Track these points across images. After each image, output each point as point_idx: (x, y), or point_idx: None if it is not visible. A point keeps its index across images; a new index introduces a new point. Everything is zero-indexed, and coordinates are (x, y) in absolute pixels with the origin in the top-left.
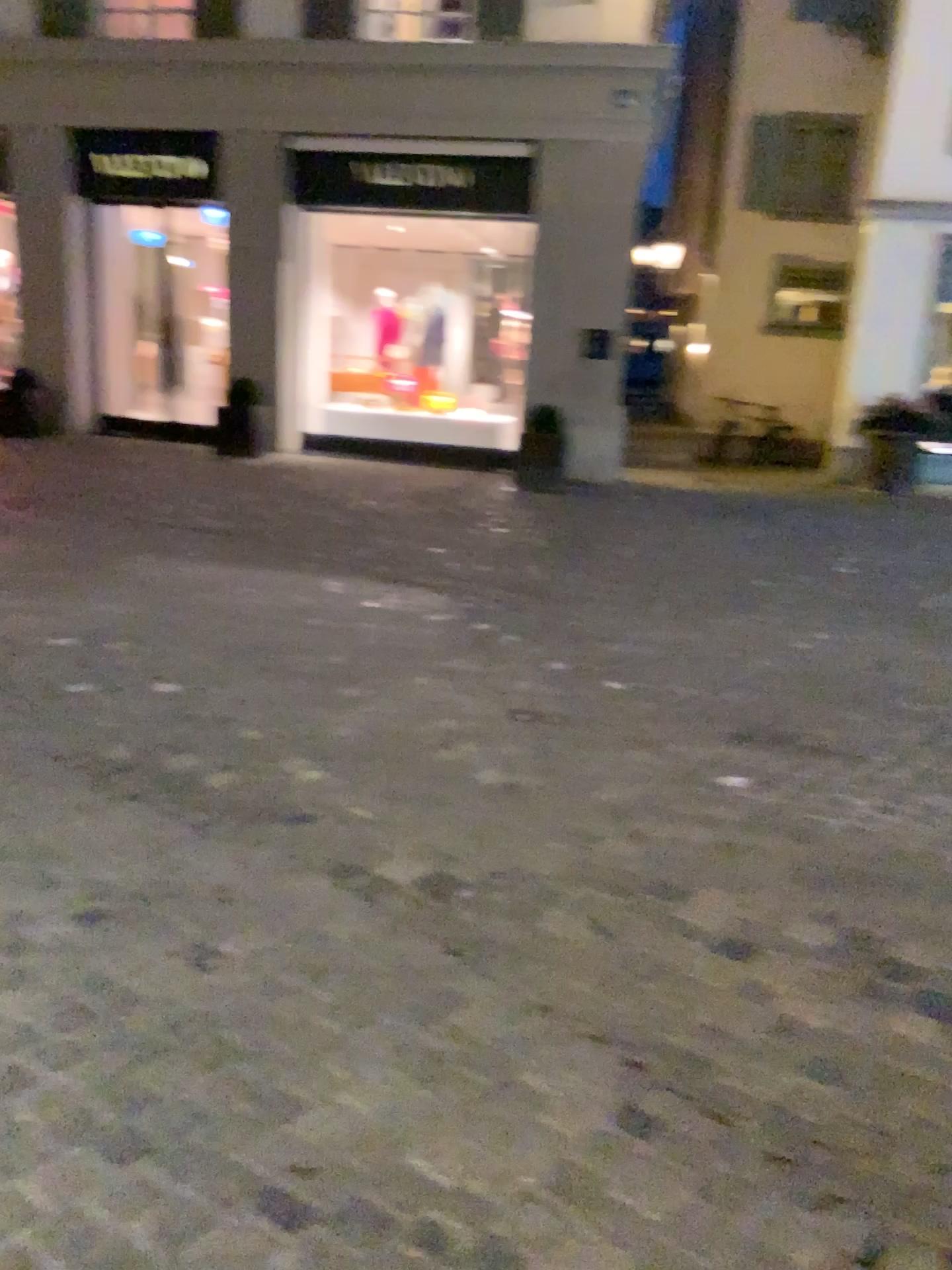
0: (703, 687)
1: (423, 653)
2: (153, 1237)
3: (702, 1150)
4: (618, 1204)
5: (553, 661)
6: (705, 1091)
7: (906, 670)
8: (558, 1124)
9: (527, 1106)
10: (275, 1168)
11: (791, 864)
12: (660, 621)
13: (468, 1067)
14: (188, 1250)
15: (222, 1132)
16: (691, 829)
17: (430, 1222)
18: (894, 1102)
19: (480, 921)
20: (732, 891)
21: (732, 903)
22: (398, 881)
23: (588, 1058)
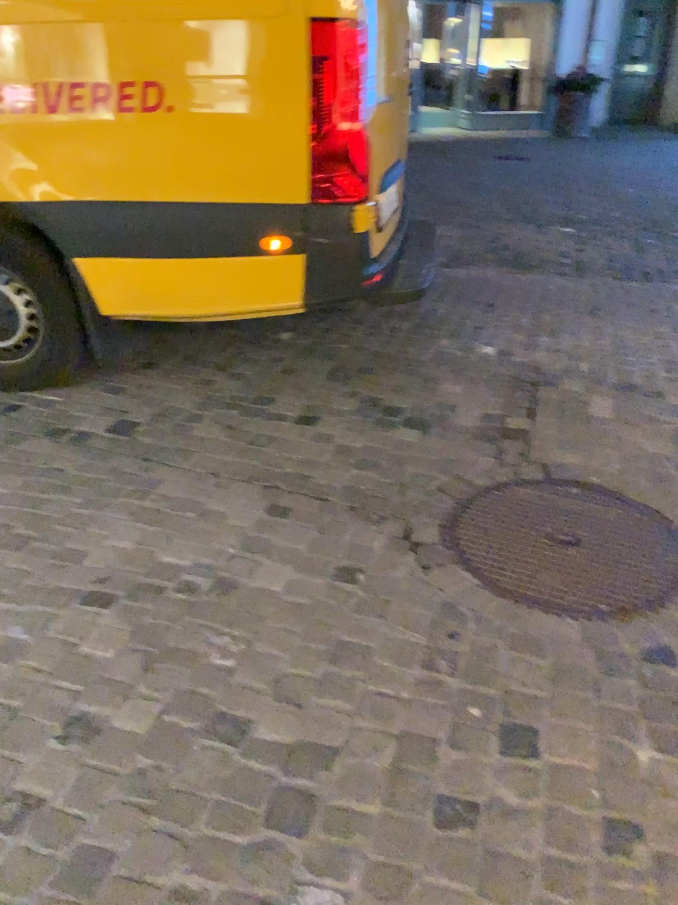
0: None
1: None
2: (29, 628)
3: (317, 513)
4: (281, 546)
5: None
6: (311, 488)
7: None
8: (238, 521)
9: (219, 518)
10: (87, 580)
11: (329, 372)
12: None
13: (179, 509)
14: (54, 627)
15: (46, 573)
16: (267, 365)
17: (186, 579)
18: (405, 470)
19: (157, 439)
20: (299, 392)
21: (301, 398)
22: (95, 430)
23: (244, 489)
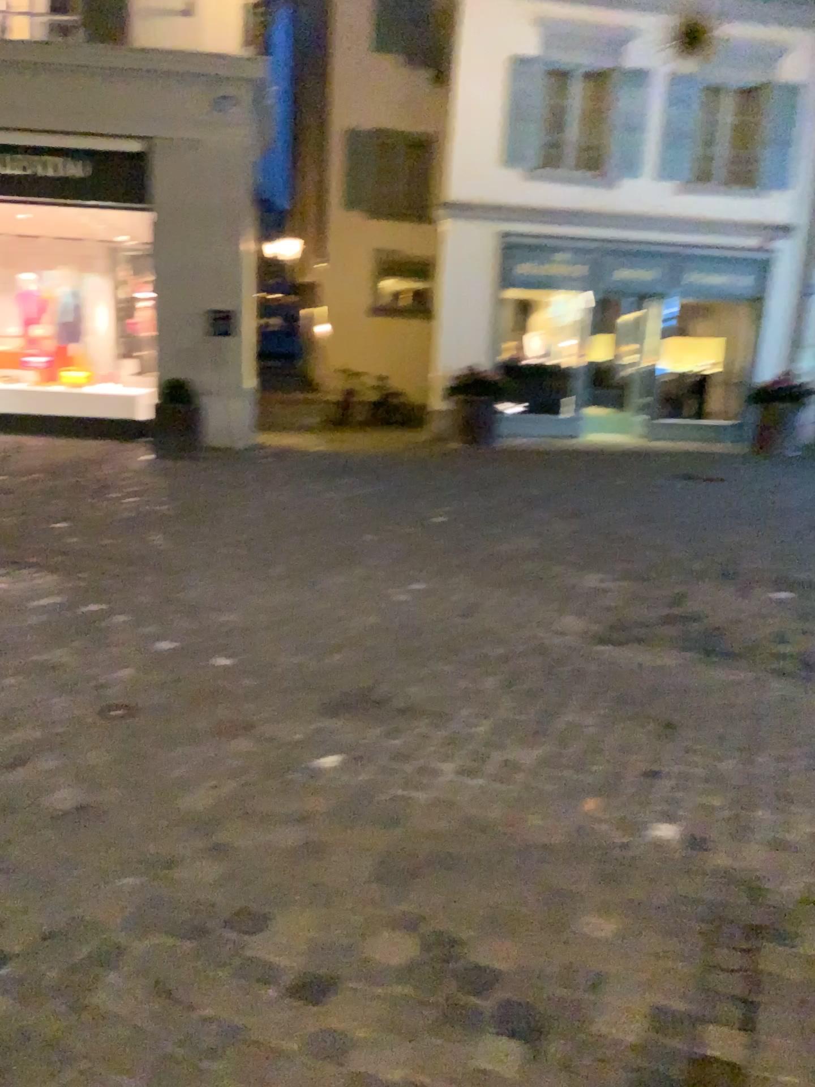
0: (306, 655)
1: (16, 648)
2: None
3: None
4: None
5: (157, 643)
6: None
7: (491, 615)
8: None
9: None
10: None
11: (380, 857)
12: (270, 587)
13: None
14: None
15: None
16: (280, 830)
17: None
18: None
19: (21, 1006)
20: (317, 904)
21: (317, 922)
22: None
23: None
